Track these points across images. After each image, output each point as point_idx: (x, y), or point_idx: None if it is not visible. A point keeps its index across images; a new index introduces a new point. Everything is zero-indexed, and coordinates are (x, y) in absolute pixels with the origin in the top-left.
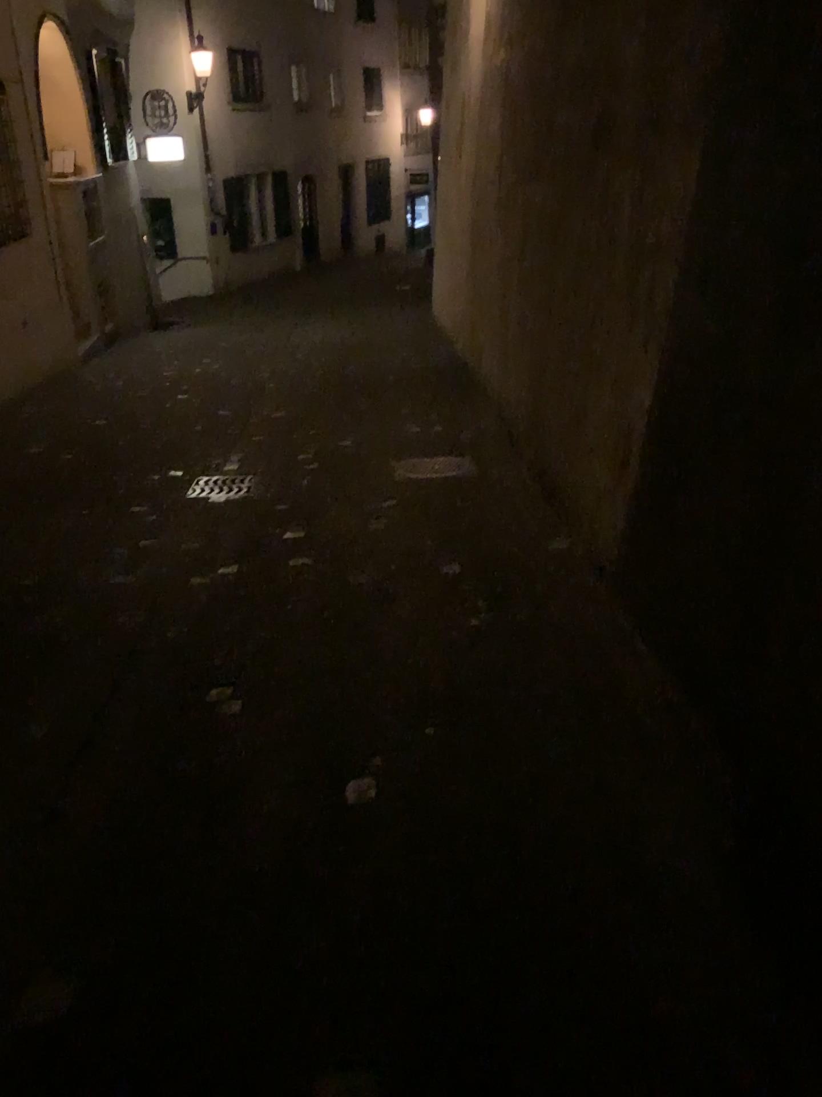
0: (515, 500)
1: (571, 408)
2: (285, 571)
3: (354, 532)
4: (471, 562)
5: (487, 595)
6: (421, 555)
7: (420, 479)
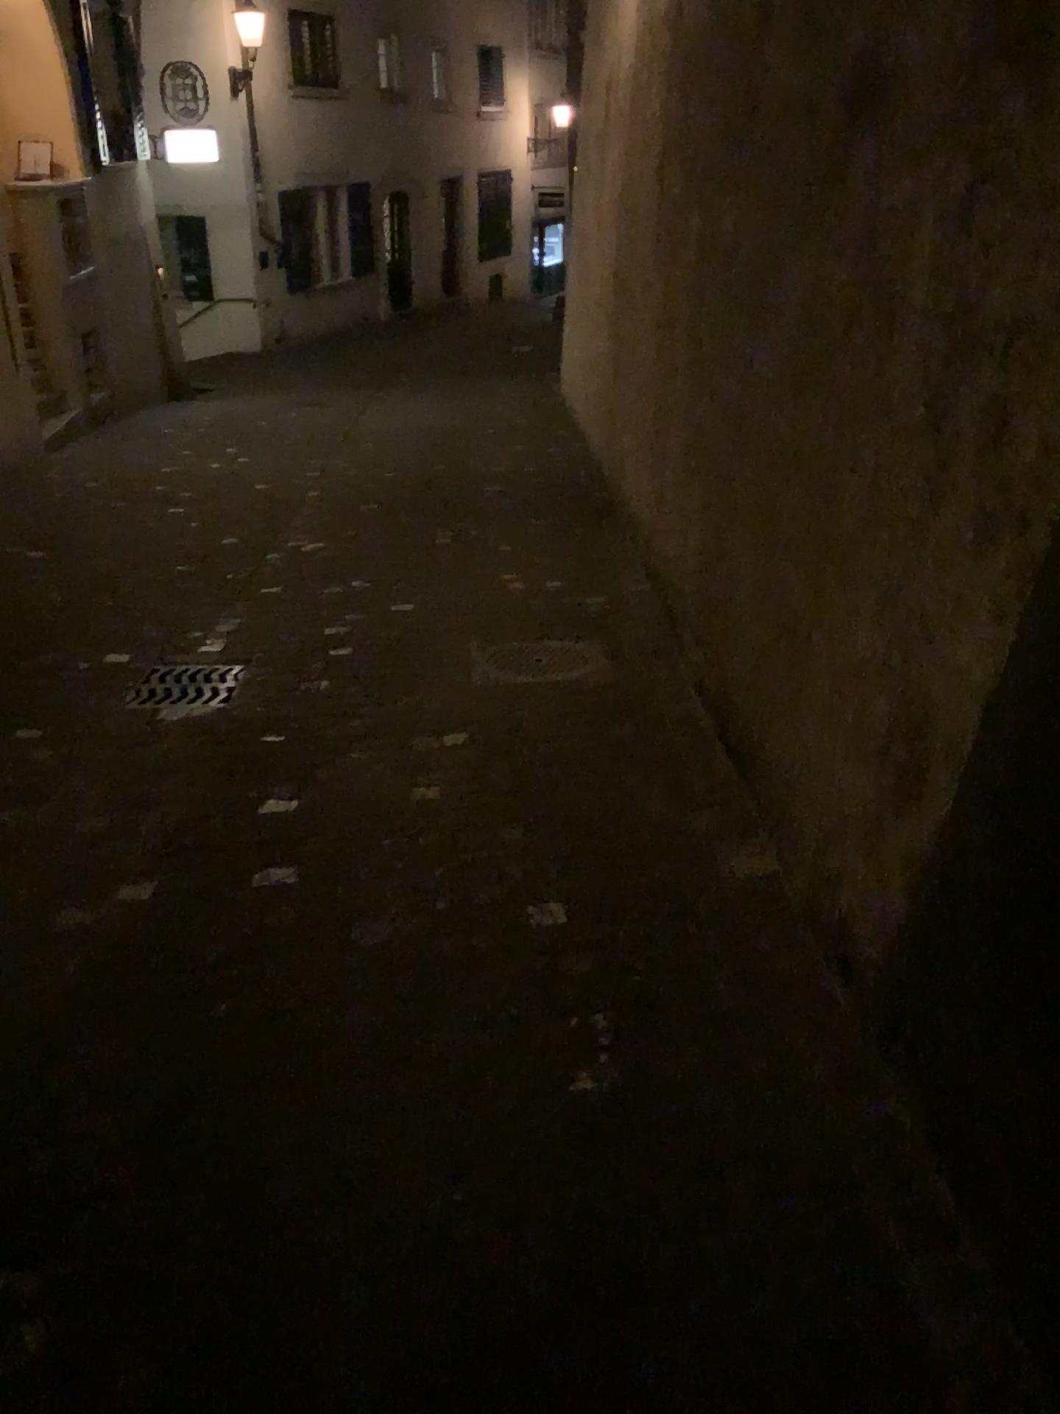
0: (679, 748)
1: (788, 607)
2: (244, 906)
3: (386, 812)
4: (593, 902)
5: (622, 1002)
6: (502, 878)
7: (516, 696)
